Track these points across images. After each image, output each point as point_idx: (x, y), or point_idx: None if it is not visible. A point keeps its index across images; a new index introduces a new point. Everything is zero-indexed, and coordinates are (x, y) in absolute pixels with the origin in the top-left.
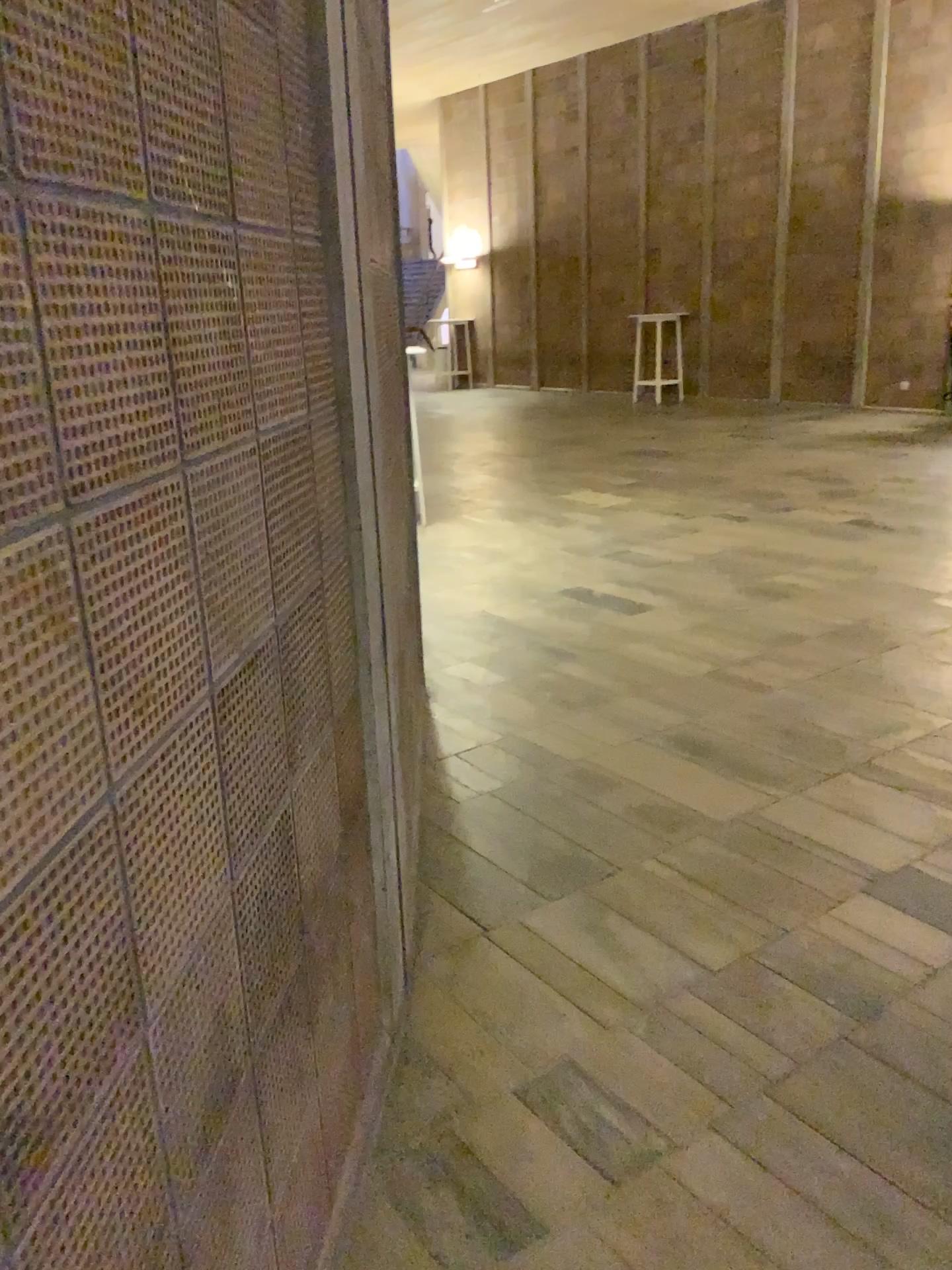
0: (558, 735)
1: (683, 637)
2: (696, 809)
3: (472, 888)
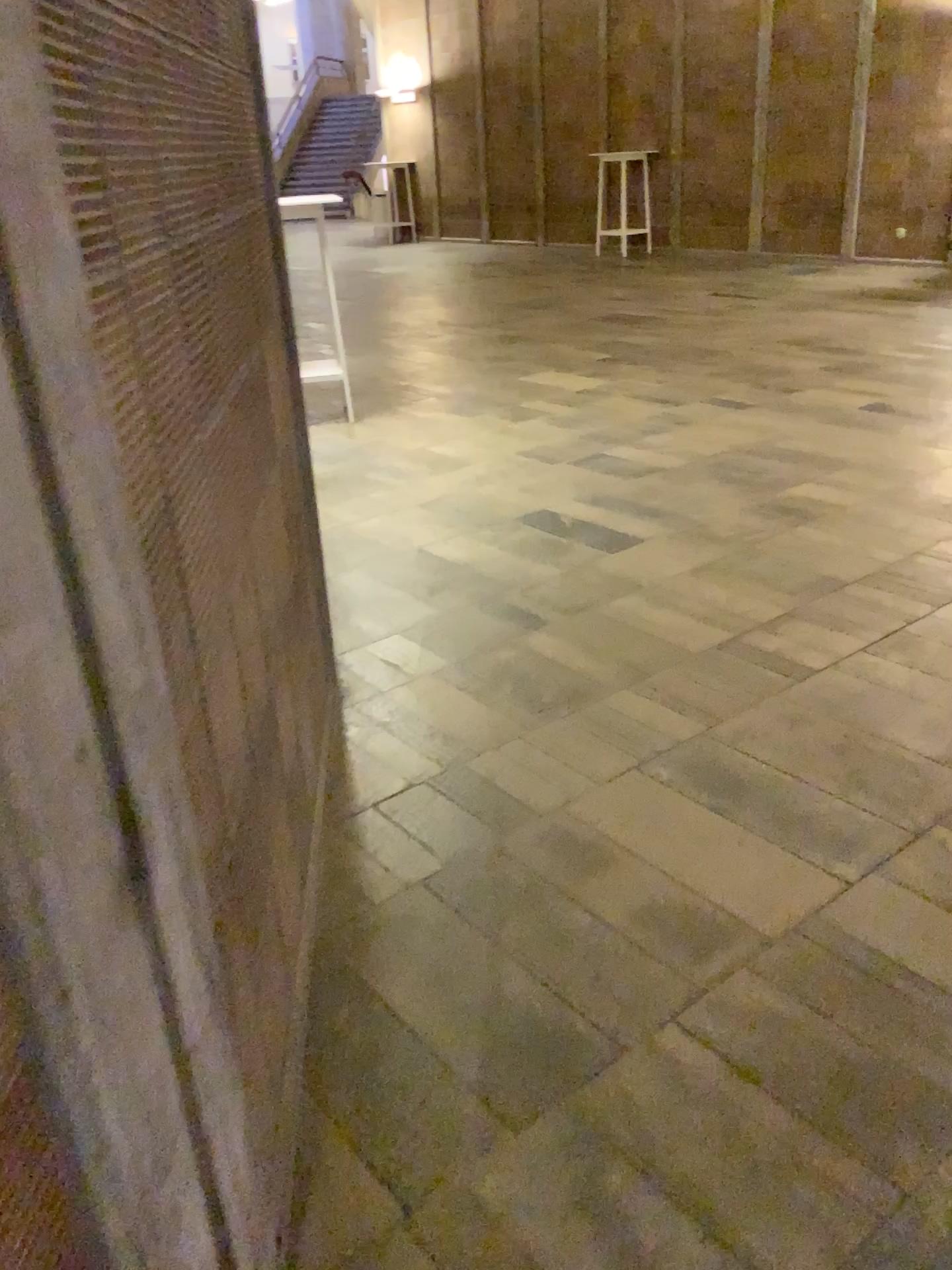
0: (516, 769)
1: (678, 590)
2: (724, 916)
3: (381, 1110)
